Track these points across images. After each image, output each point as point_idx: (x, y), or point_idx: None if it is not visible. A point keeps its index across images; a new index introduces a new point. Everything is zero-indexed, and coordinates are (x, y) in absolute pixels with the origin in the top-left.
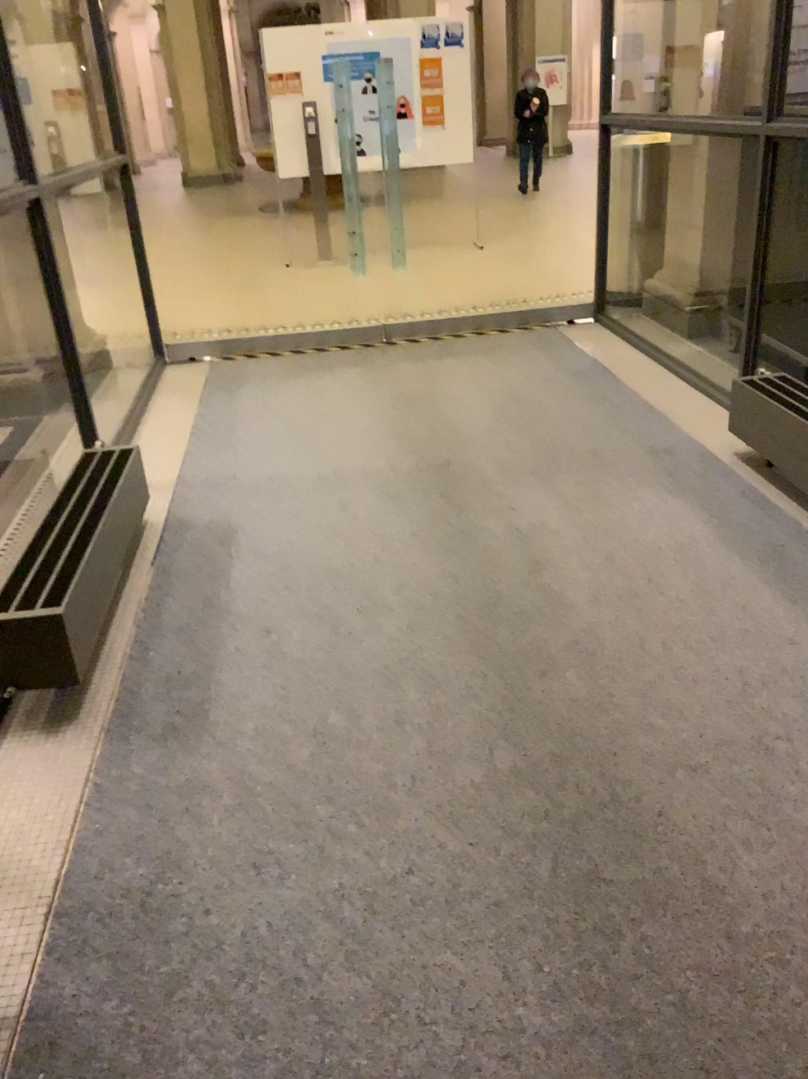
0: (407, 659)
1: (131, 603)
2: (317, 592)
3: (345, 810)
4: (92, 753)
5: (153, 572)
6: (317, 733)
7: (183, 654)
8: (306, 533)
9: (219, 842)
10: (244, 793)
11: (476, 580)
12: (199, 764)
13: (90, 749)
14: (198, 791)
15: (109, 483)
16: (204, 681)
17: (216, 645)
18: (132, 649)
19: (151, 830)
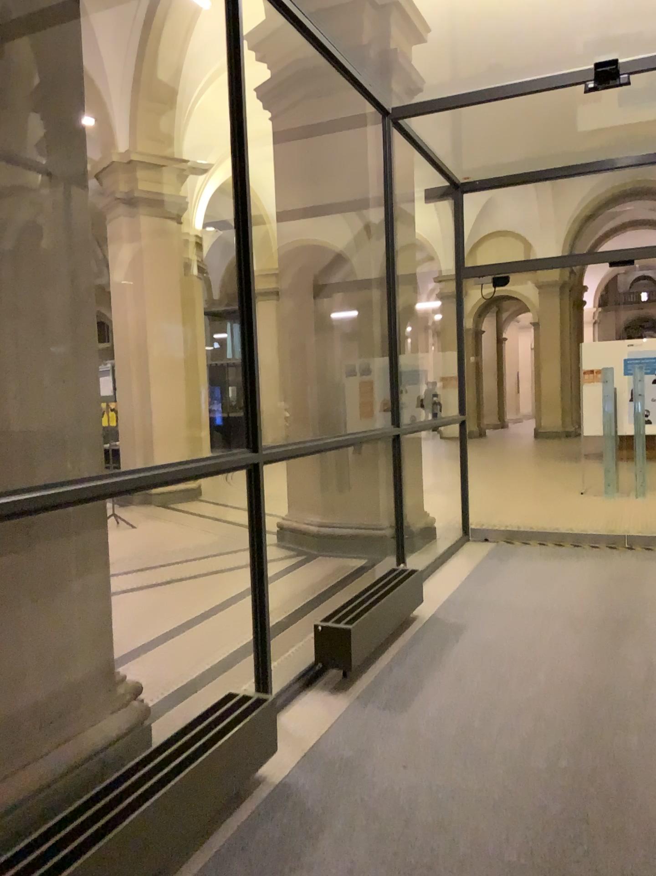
0: (531, 707)
1: (394, 649)
2: (497, 666)
3: (455, 755)
4: (345, 702)
5: (412, 638)
6: (459, 723)
7: (409, 675)
8: (509, 638)
9: (386, 749)
10: (408, 735)
11: (600, 682)
12: (393, 718)
13: (345, 700)
14: (386, 728)
15: (399, 581)
16: (413, 689)
17: (427, 675)
18: (384, 667)
19: (357, 735)
